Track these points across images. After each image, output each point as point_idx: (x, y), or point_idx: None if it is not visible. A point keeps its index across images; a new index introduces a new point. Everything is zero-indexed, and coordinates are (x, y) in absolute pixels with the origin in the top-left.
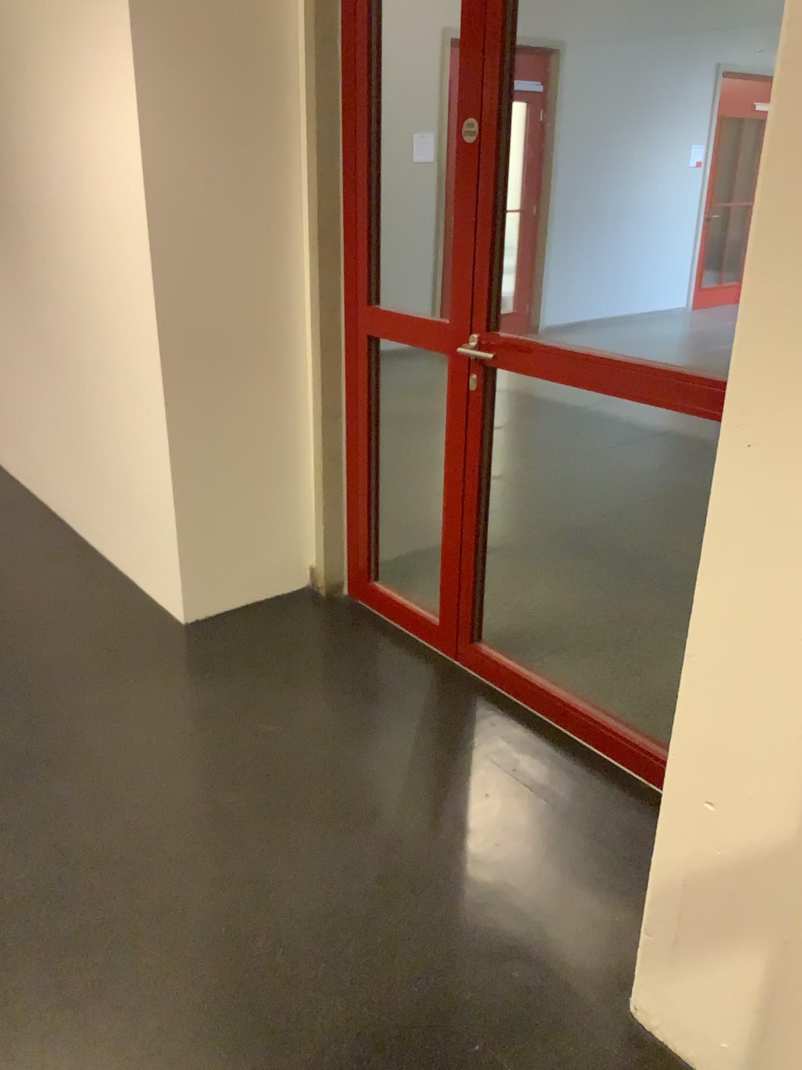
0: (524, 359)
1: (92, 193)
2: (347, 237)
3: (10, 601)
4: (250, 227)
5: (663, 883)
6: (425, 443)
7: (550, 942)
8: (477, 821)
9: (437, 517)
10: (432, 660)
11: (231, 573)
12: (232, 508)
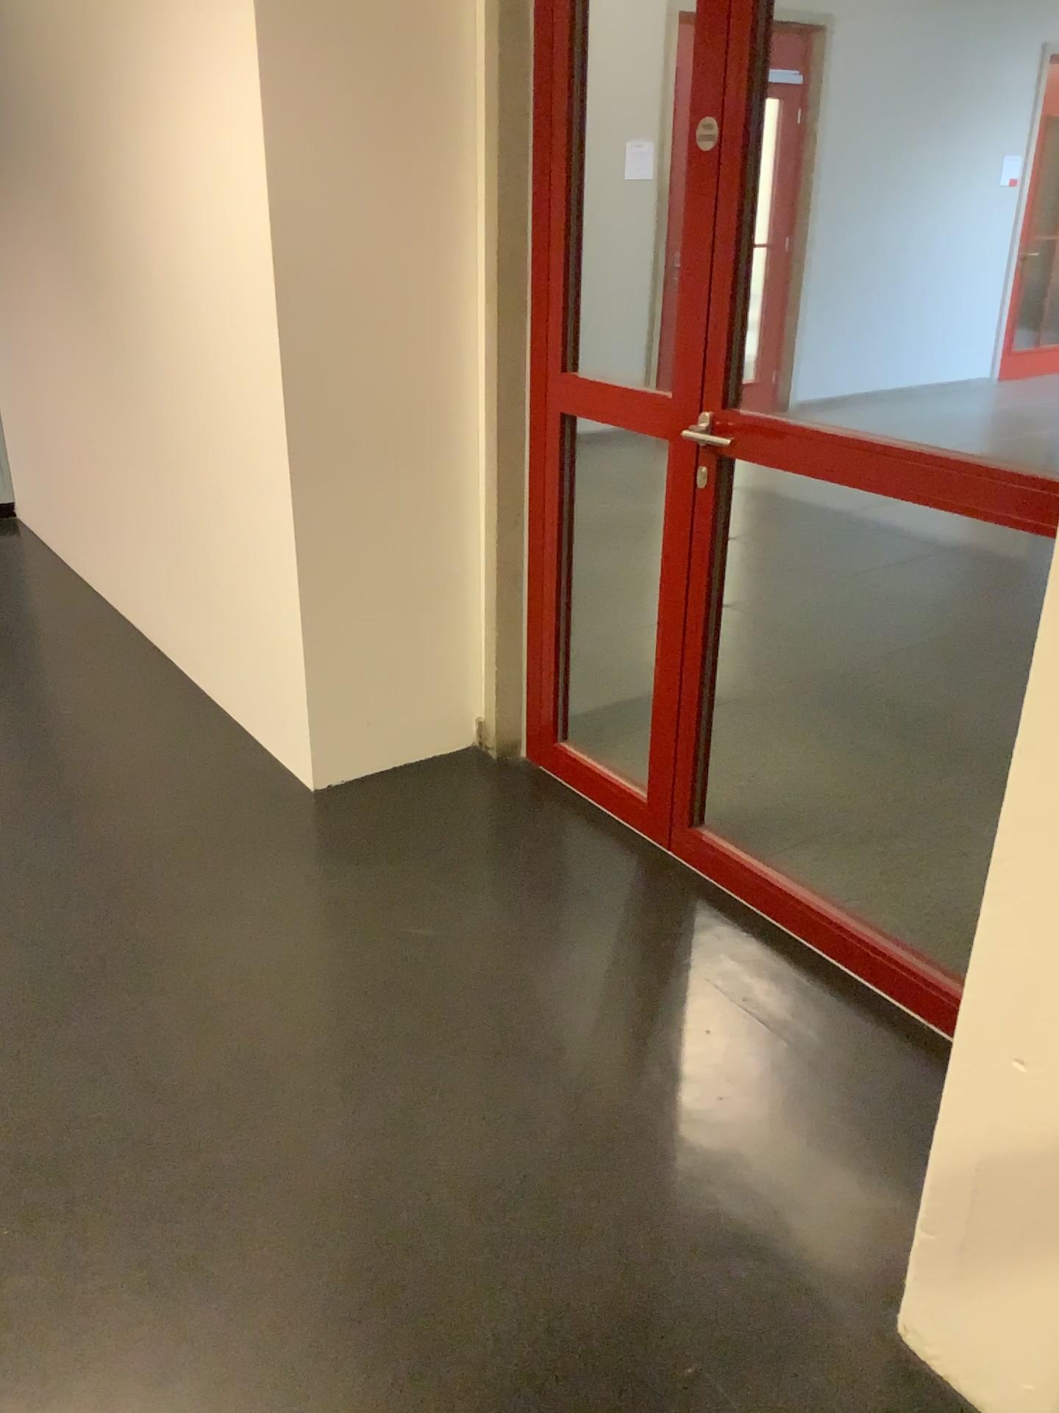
0: (773, 448)
1: (200, 221)
2: (536, 280)
3: (90, 755)
4: (406, 267)
5: (950, 1168)
6: (633, 559)
7: (790, 1235)
8: (694, 1067)
9: (647, 657)
10: (637, 849)
11: (373, 726)
12: (377, 641)
